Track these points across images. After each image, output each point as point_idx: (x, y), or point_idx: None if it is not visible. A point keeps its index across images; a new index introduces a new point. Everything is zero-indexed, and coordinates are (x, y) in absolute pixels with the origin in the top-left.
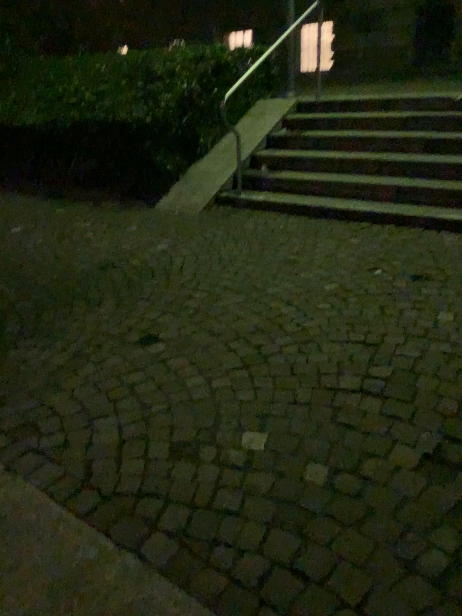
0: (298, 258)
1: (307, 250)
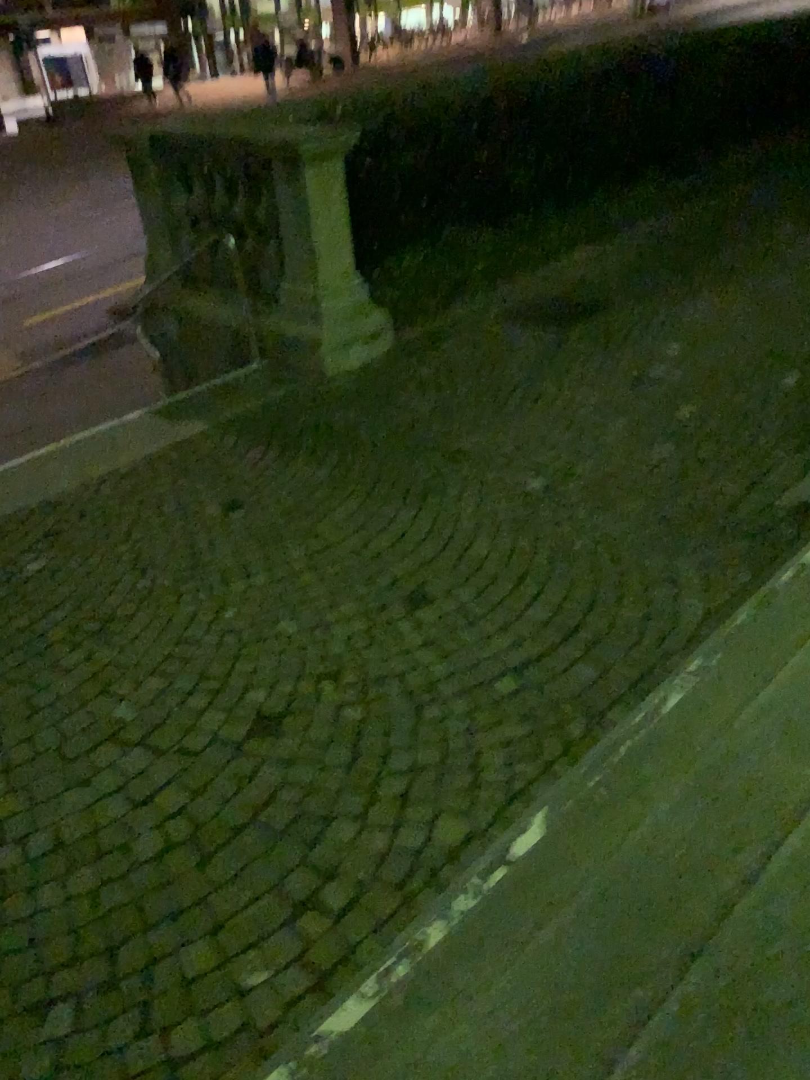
0: (427, 613)
1: (464, 626)
